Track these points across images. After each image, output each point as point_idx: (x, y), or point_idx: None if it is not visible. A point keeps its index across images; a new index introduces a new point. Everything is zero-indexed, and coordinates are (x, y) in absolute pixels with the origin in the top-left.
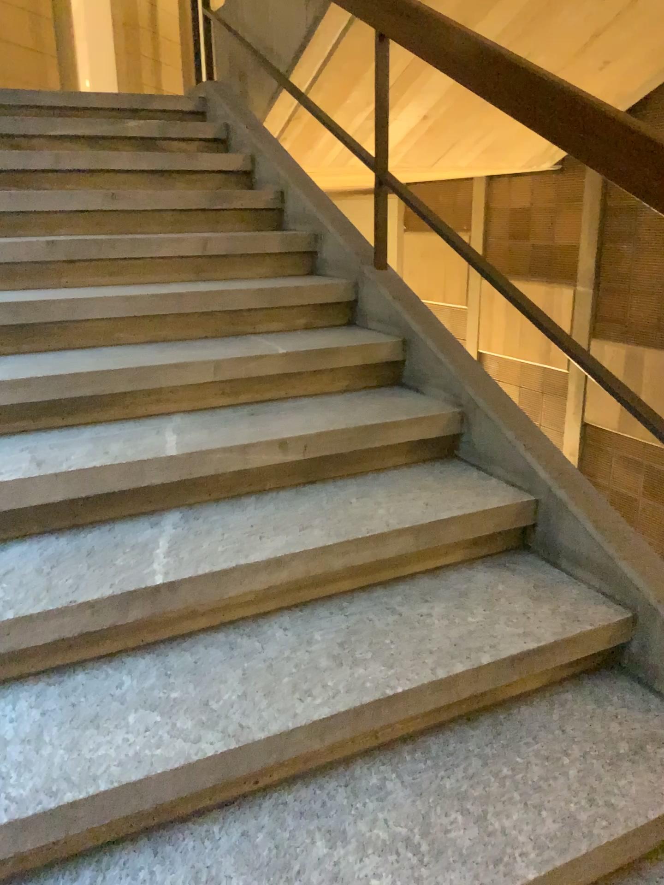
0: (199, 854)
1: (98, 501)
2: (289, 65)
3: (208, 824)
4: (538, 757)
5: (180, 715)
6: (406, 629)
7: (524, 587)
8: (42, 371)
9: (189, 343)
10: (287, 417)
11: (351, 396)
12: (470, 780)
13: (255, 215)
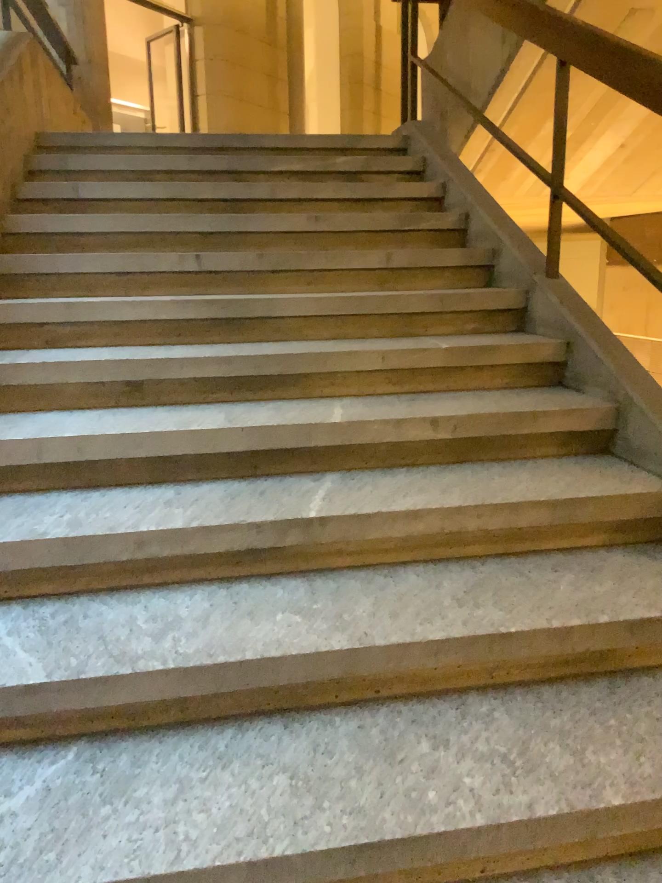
0: (323, 733)
1: (274, 456)
2: (484, 100)
3: (334, 714)
4: (649, 716)
5: (319, 620)
6: (532, 588)
7: (660, 570)
8: (241, 352)
9: (366, 338)
10: (446, 403)
11: (511, 392)
12: (575, 723)
13: (440, 235)
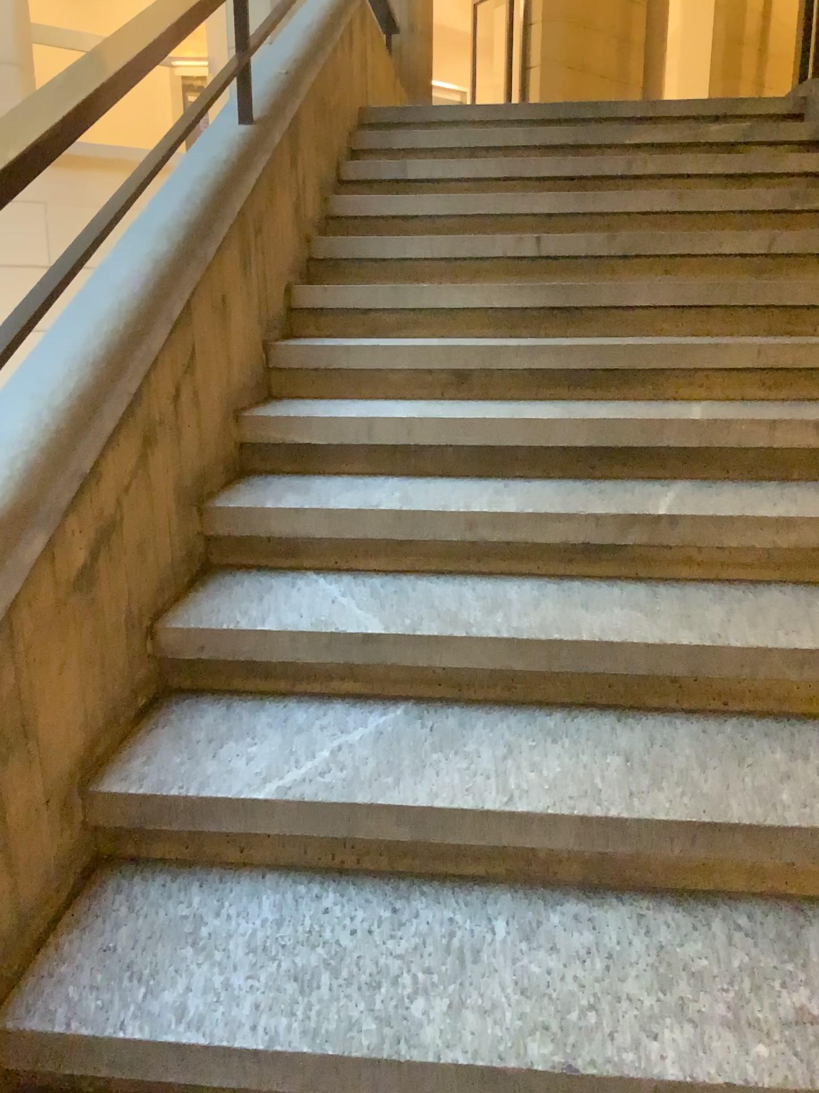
0: (658, 724)
1: (616, 454)
2: None
3: (671, 711)
4: None
5: (661, 614)
6: None
7: None
8: (583, 345)
9: (733, 336)
10: None
11: None
12: None
13: None
